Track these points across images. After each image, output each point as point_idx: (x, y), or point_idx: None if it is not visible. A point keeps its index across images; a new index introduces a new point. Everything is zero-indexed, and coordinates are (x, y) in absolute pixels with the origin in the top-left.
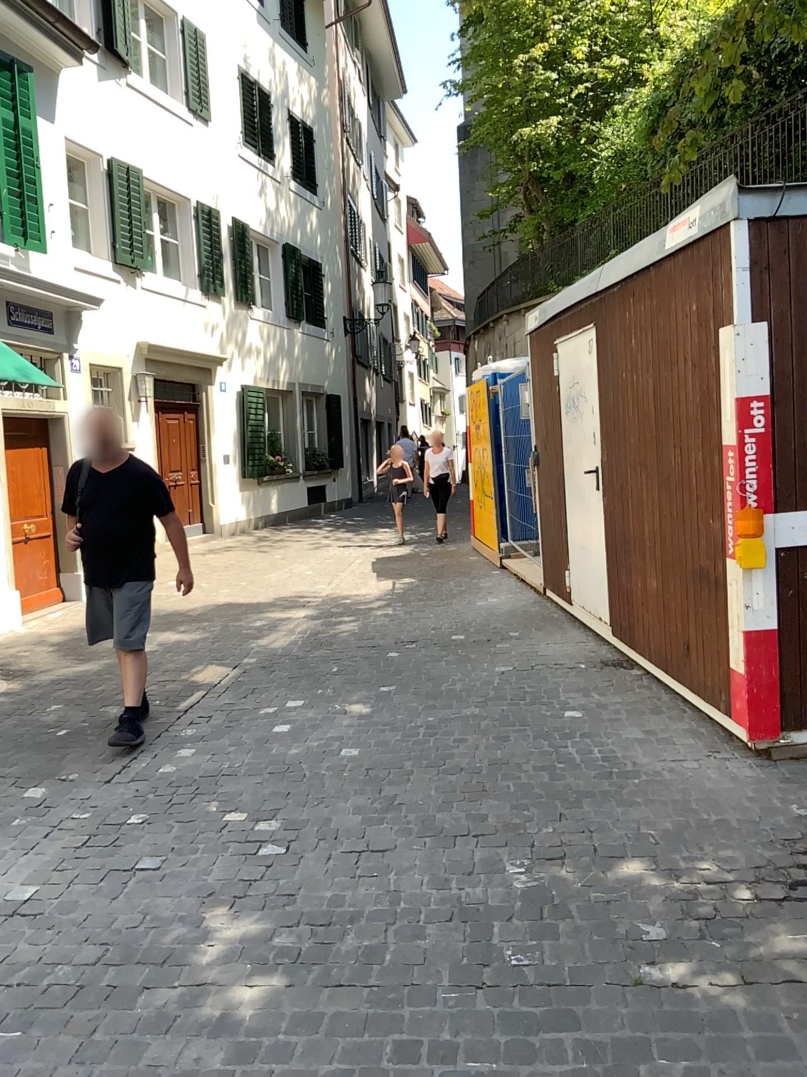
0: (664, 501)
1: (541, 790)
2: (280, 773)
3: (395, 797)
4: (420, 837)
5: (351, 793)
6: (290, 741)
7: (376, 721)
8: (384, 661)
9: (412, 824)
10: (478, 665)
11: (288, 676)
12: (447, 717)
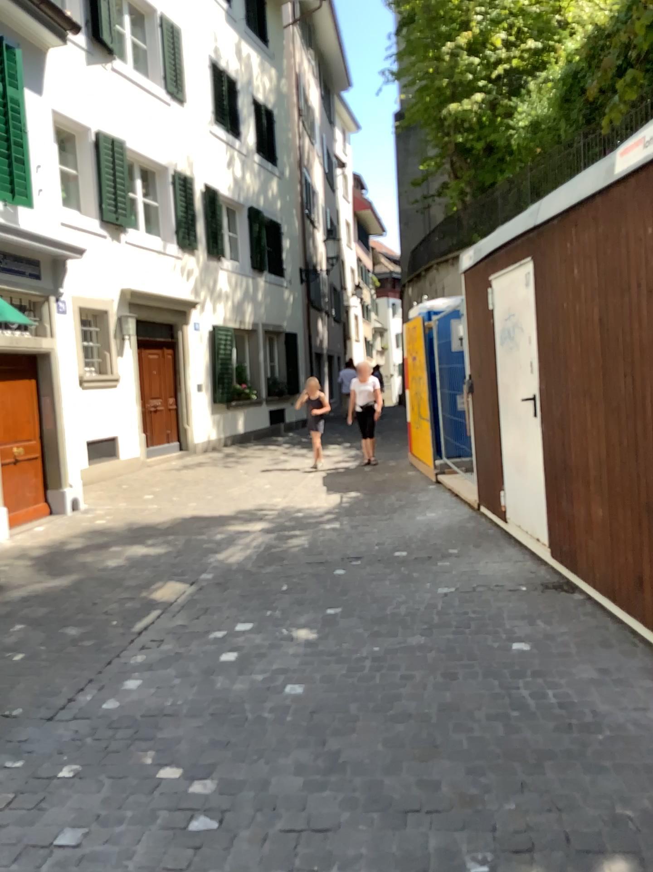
0: (610, 430)
1: (497, 749)
2: (221, 715)
3: (340, 752)
4: (368, 812)
5: (294, 744)
6: (235, 673)
7: (322, 650)
8: (331, 580)
9: (358, 794)
10: (421, 585)
11: (240, 595)
12: (393, 647)
